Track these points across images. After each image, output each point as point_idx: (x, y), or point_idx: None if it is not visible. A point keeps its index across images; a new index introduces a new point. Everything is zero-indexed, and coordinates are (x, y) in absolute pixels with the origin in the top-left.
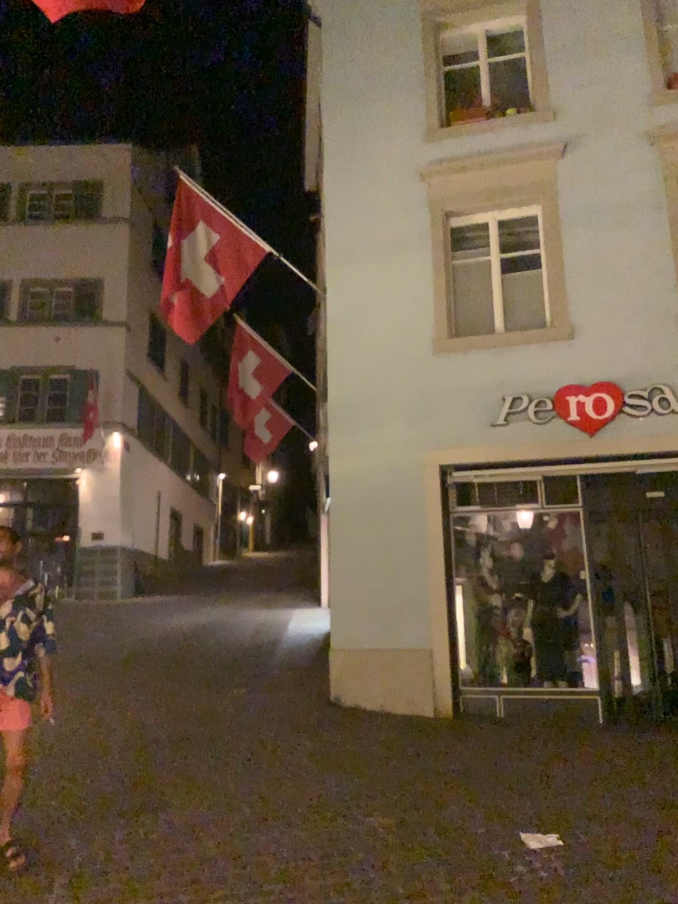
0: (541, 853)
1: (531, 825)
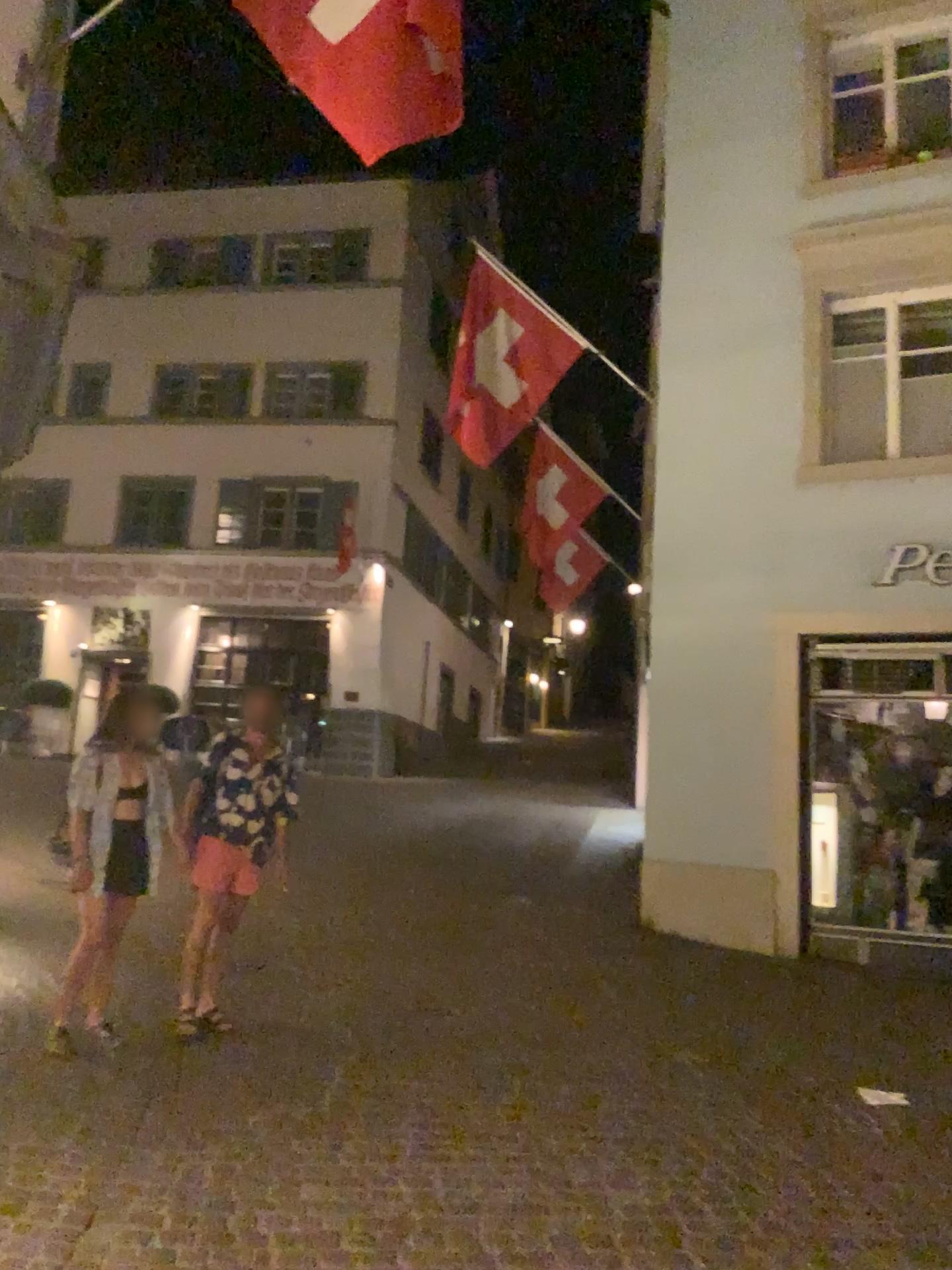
0: (880, 1106)
1: (873, 1078)
